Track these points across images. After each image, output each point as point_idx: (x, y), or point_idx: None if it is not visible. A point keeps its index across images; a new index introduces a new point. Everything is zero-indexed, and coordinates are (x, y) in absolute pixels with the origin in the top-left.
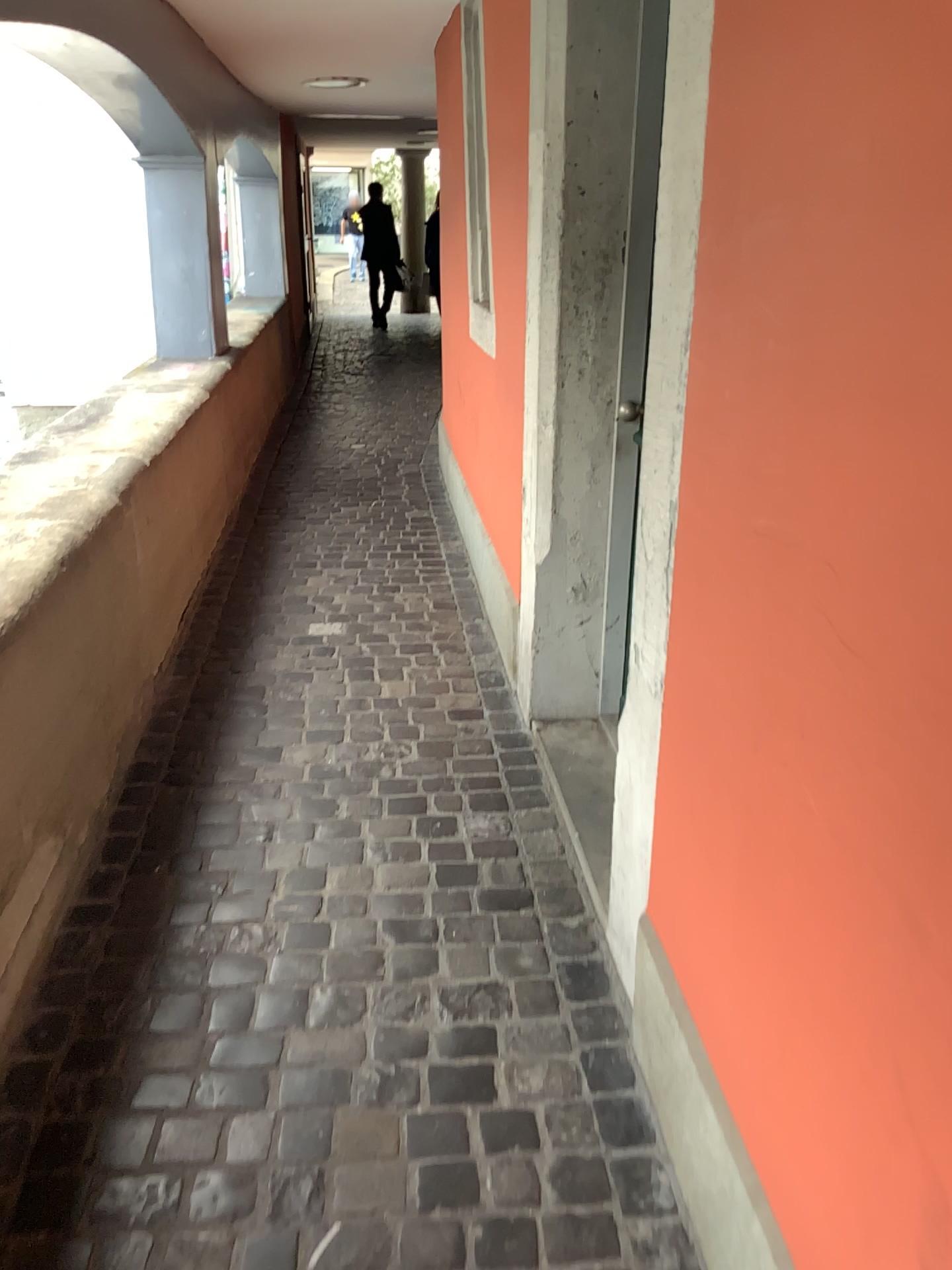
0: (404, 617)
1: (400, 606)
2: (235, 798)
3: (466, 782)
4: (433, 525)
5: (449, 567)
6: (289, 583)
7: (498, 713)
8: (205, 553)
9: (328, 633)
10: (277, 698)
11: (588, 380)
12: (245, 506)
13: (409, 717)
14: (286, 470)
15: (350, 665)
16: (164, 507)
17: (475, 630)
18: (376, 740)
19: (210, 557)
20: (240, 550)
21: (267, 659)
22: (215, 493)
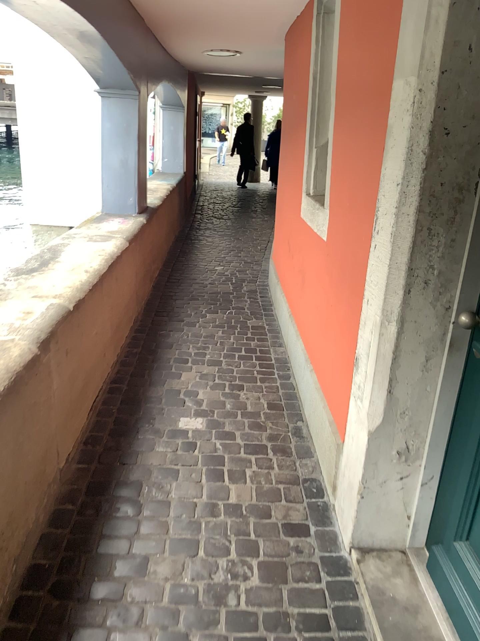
0: (247, 418)
1: (245, 407)
2: (105, 622)
3: (300, 620)
4: (266, 334)
5: (278, 372)
6: (169, 378)
7: (321, 529)
8: (114, 355)
9: (193, 429)
10: (151, 496)
11: (433, 291)
12: (147, 310)
13: (252, 529)
14: (175, 283)
15: (207, 466)
16: (82, 338)
17: (299, 435)
18: (225, 556)
19: (118, 355)
20: (140, 345)
21: (147, 454)
22: (126, 309)
